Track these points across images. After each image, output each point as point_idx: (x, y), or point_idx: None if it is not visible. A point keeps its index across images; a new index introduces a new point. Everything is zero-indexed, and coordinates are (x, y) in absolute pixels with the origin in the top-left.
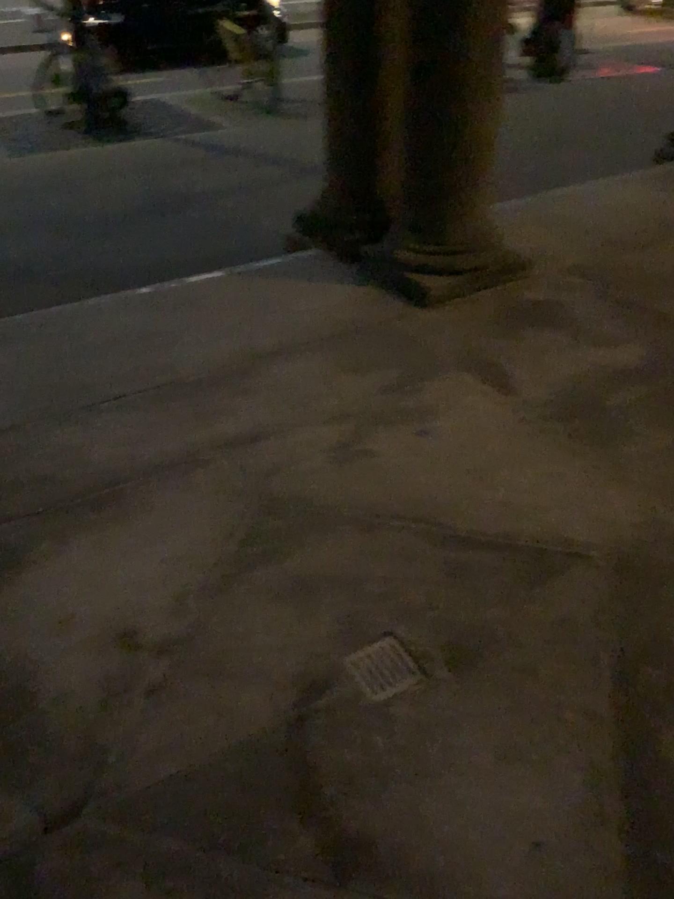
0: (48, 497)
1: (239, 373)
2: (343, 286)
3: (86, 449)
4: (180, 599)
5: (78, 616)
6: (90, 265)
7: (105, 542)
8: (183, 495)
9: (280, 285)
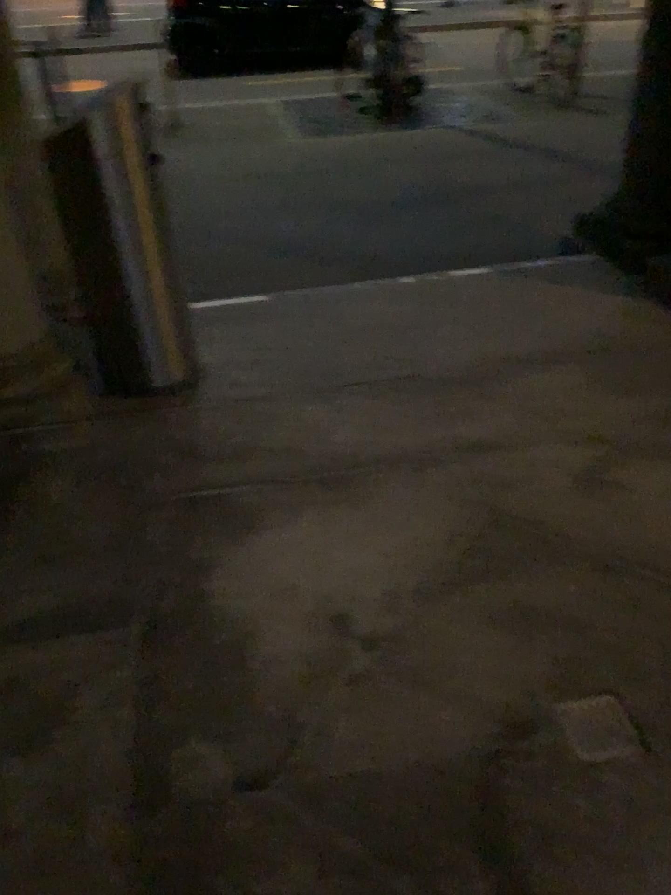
0: (284, 465)
1: (485, 375)
2: (610, 299)
3: (325, 425)
4: (389, 593)
5: (292, 585)
6: (356, 246)
7: (328, 519)
8: (408, 489)
9: (542, 289)
